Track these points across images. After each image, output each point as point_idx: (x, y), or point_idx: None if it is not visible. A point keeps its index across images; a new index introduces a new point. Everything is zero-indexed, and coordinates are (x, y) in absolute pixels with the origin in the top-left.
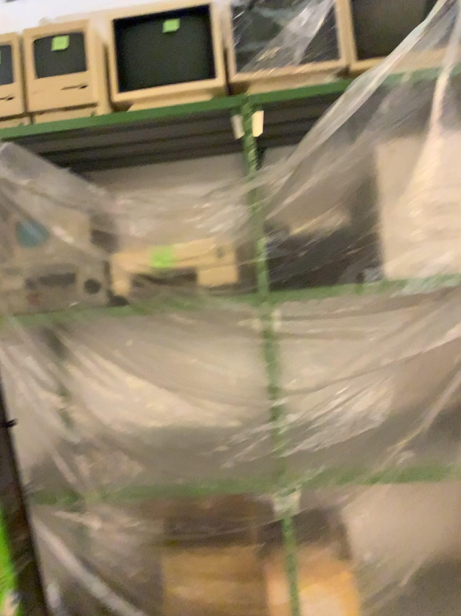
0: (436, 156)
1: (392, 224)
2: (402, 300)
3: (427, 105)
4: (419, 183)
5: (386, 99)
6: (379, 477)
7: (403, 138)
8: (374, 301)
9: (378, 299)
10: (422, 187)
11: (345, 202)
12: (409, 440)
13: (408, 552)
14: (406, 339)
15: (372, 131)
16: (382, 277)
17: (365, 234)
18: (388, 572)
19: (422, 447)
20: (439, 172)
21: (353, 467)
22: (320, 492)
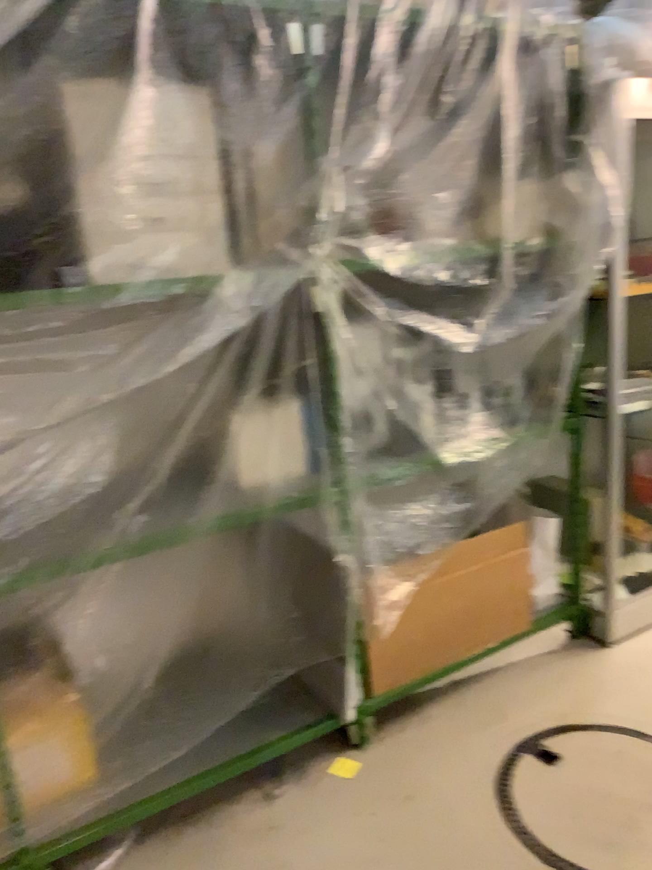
0: (148, 112)
1: (95, 203)
2: (118, 313)
3: (131, 33)
4: (127, 146)
5: (74, 9)
6: (104, 556)
7: (102, 77)
8: (79, 314)
9: (84, 311)
10: (133, 154)
11: (23, 163)
12: (140, 500)
13: (150, 642)
14: (127, 365)
15: (56, 56)
16: (87, 280)
17: (58, 214)
18: (126, 674)
19: (157, 506)
20: (153, 136)
21: (67, 551)
22: (22, 596)
